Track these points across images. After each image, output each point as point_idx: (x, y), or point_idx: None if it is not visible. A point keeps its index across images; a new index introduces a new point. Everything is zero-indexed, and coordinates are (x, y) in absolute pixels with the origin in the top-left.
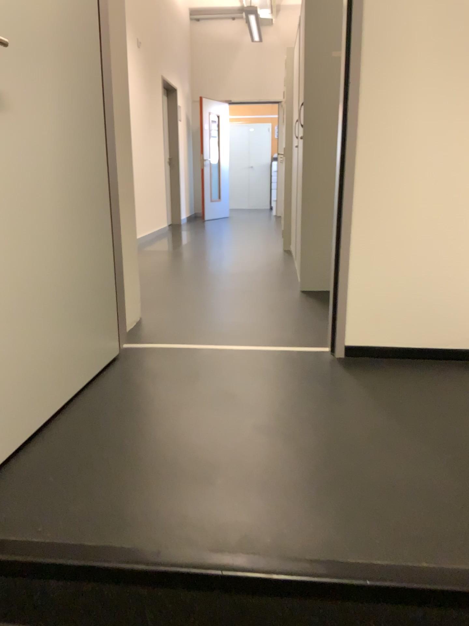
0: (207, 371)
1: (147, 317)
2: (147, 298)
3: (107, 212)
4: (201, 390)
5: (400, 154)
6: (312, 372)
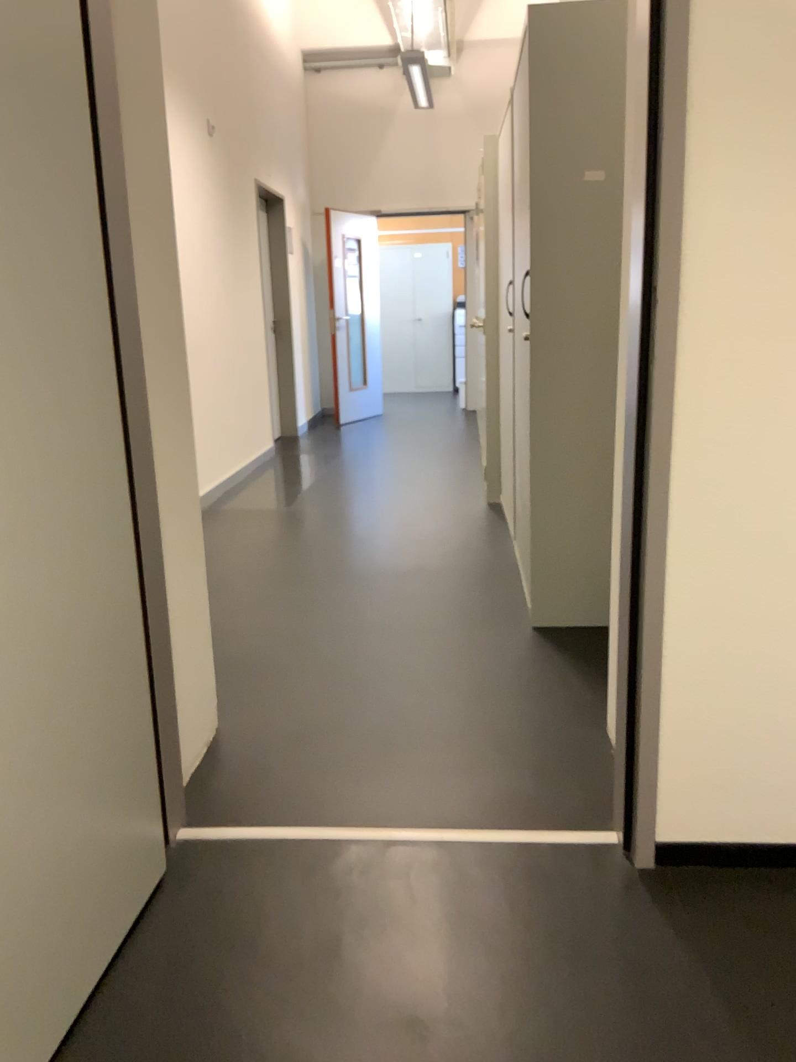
0: (358, 932)
1: (230, 726)
2: (231, 664)
3: (128, 580)
4: (348, 1008)
5: (771, 444)
6: (592, 927)
